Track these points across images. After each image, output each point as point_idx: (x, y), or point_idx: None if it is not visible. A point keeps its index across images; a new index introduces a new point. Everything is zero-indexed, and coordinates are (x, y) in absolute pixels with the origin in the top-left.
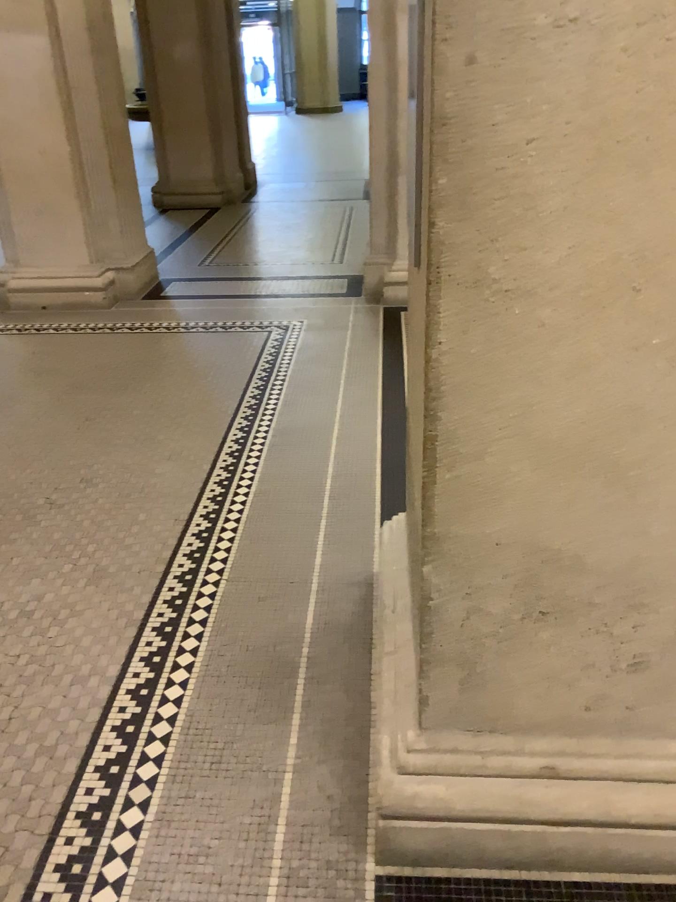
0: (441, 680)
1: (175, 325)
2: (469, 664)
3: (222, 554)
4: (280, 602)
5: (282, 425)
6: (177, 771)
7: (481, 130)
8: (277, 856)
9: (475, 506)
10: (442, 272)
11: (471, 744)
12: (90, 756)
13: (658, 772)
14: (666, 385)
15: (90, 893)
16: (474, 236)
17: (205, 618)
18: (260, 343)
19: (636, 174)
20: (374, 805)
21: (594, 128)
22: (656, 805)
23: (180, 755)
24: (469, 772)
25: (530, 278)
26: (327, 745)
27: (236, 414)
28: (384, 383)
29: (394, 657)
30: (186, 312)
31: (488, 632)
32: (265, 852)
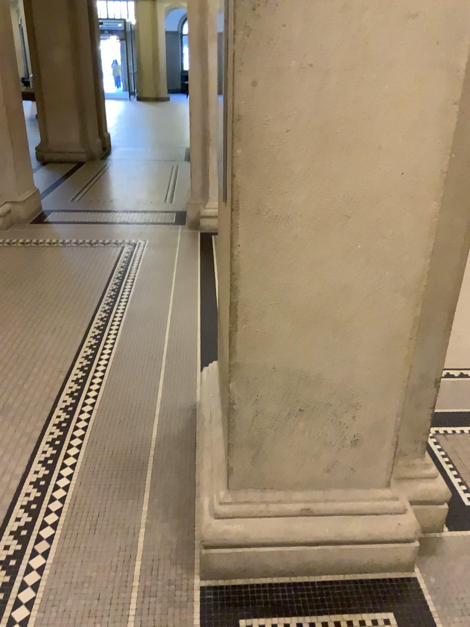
0: (240, 456)
1: (55, 242)
2: (257, 444)
3: (93, 392)
4: (134, 422)
5: (132, 308)
6: (68, 531)
7: (261, 123)
8: (137, 578)
9: (260, 344)
10: (240, 204)
11: (260, 496)
12: (6, 525)
13: (370, 506)
14: (367, 271)
15: (11, 610)
16: (258, 183)
17: (83, 433)
18: (116, 255)
19: (347, 151)
20: (199, 540)
21: (324, 125)
22: (369, 526)
23: (69, 521)
24: (258, 513)
25: (290, 208)
26: (168, 509)
27: (100, 301)
28: (200, 281)
29: (211, 448)
30: (62, 233)
31: (269, 423)
32: (129, 576)
